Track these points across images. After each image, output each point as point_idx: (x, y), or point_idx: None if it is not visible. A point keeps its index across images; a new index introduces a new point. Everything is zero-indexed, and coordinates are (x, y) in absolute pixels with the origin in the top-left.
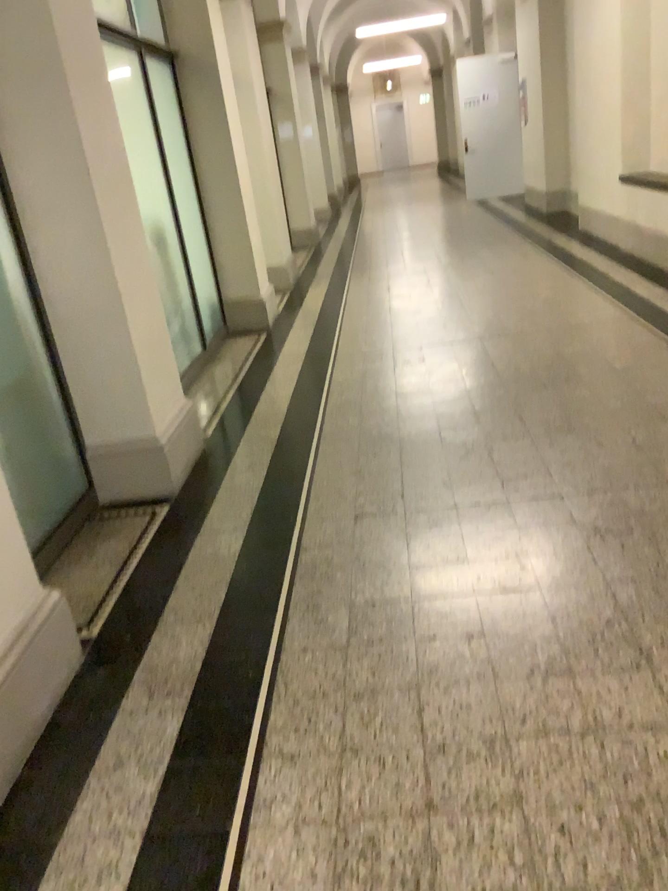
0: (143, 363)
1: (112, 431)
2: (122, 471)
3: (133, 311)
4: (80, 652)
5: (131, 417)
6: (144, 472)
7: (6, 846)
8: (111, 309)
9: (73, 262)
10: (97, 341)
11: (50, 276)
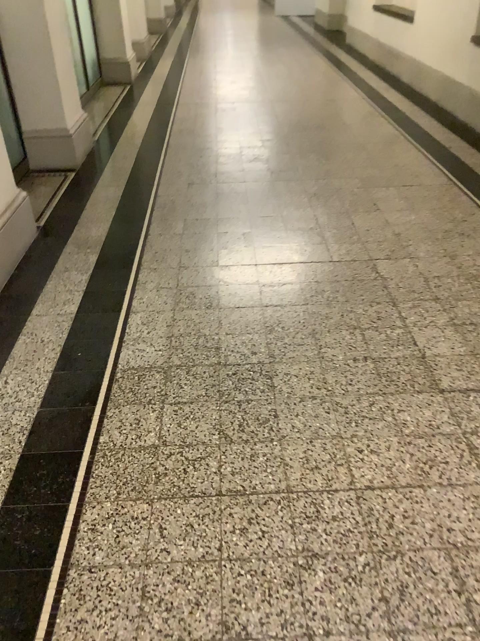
0: (61, 79)
1: (41, 122)
2: (46, 148)
3: (55, 44)
4: (37, 227)
5: (53, 113)
6: (60, 150)
7: (15, 291)
8: (43, 39)
9: (19, 3)
10: (33, 60)
11: (4, 10)
